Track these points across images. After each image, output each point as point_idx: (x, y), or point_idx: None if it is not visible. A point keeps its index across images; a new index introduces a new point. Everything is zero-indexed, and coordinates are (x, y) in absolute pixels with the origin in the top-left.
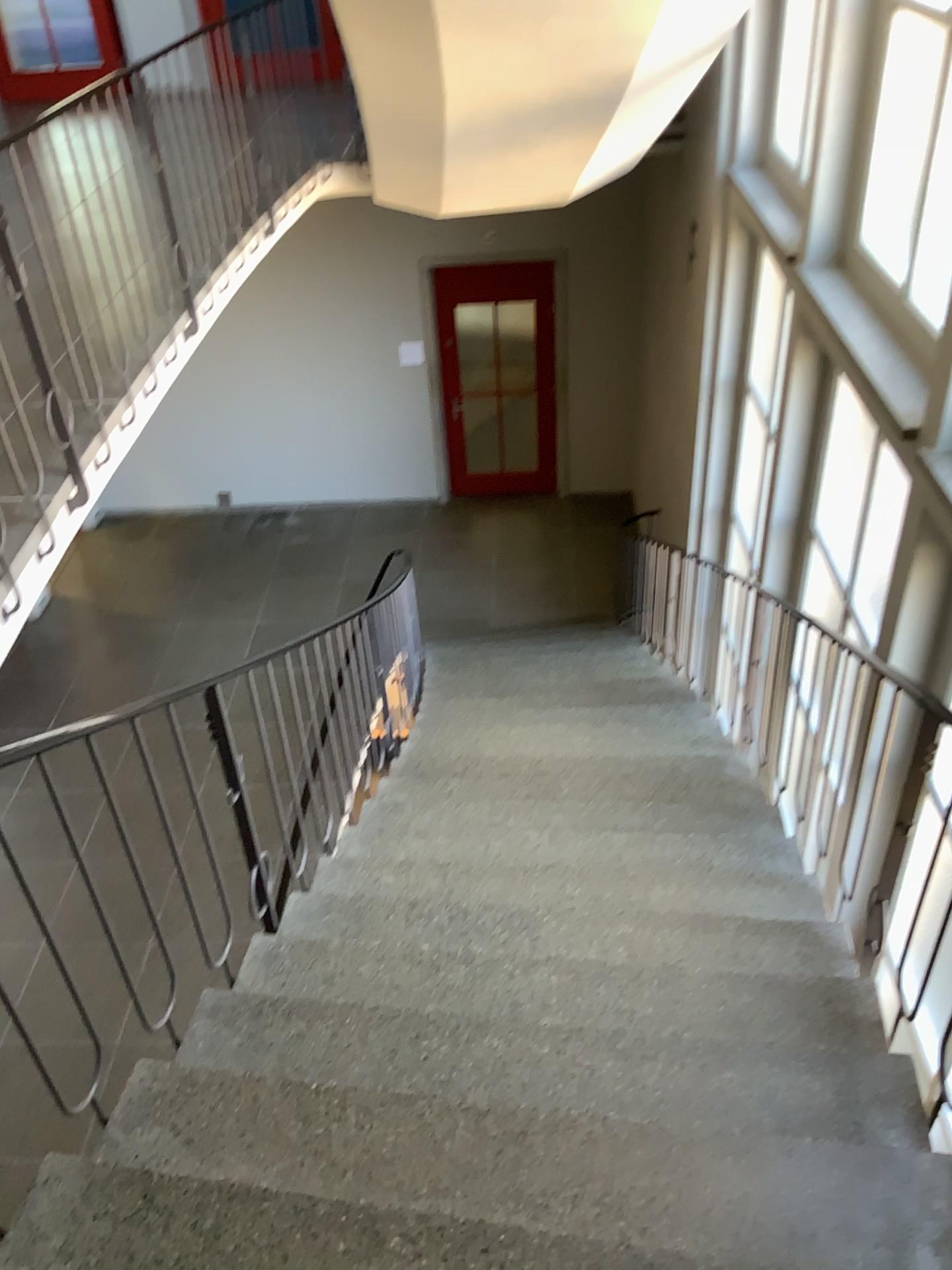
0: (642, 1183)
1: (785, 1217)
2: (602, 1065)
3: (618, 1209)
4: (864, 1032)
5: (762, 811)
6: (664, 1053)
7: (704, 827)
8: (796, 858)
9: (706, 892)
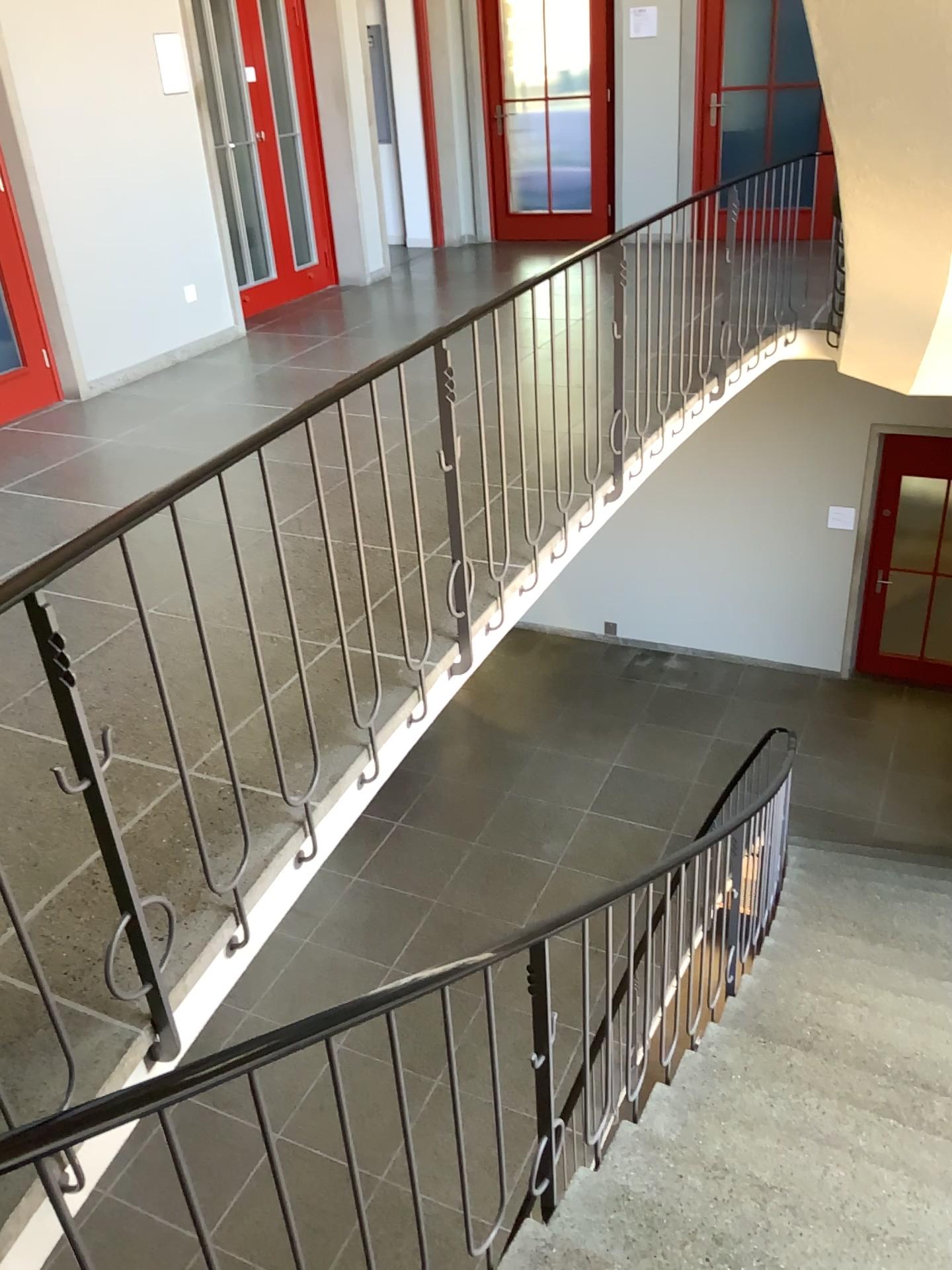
0: None
1: None
2: None
3: None
4: None
5: None
6: None
7: None
8: None
9: None
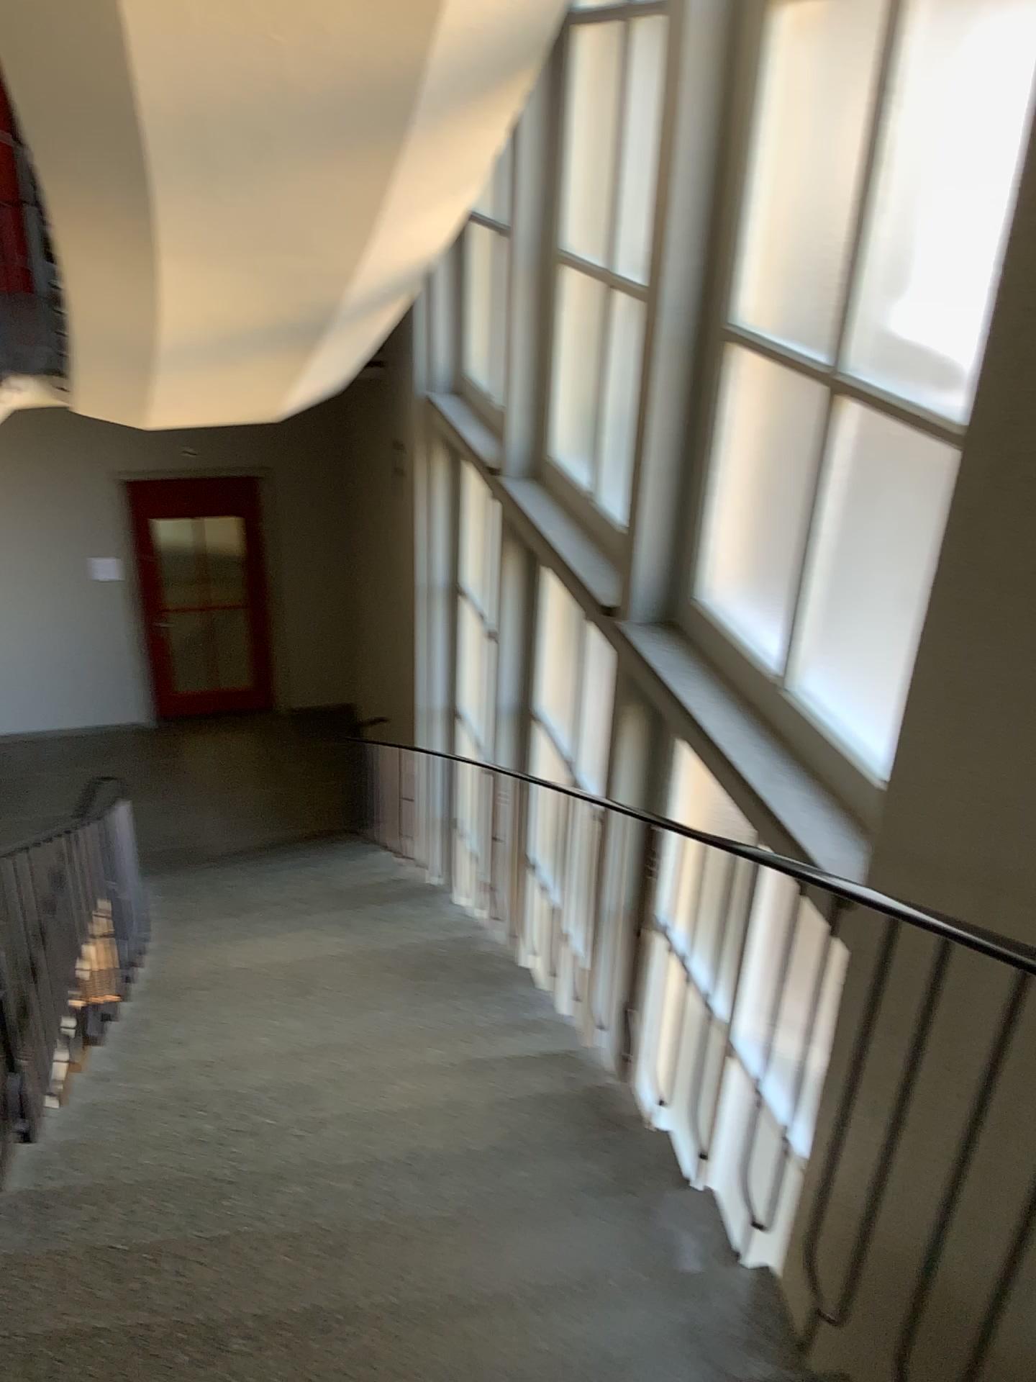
0: (454, 1262)
1: (580, 1260)
2: (402, 1186)
3: (436, 1283)
4: (628, 1123)
5: (516, 977)
6: (458, 1167)
7: (464, 996)
8: (553, 1009)
9: (474, 1046)
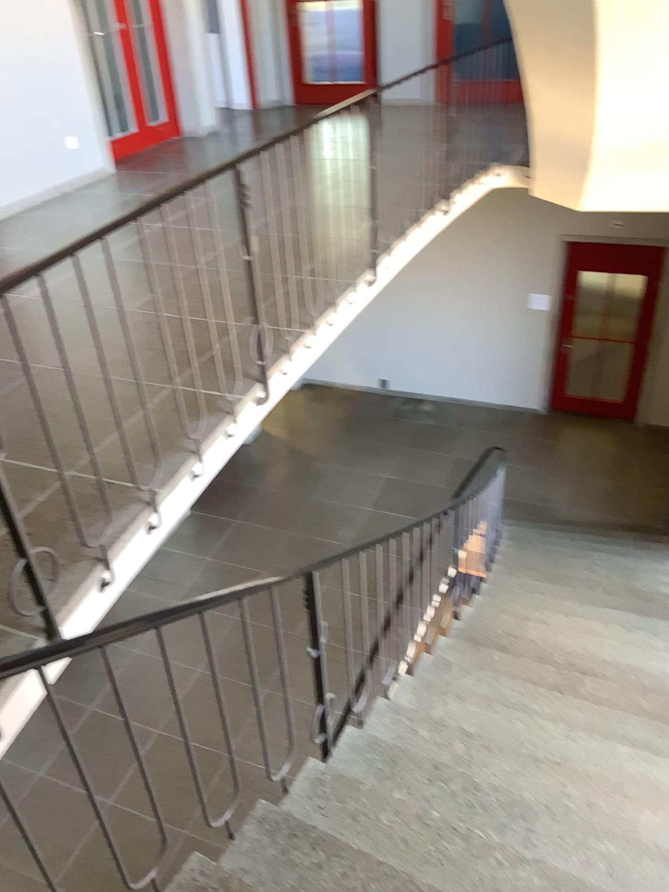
0: None
1: None
2: None
3: None
4: None
5: None
6: None
7: None
8: None
9: None
